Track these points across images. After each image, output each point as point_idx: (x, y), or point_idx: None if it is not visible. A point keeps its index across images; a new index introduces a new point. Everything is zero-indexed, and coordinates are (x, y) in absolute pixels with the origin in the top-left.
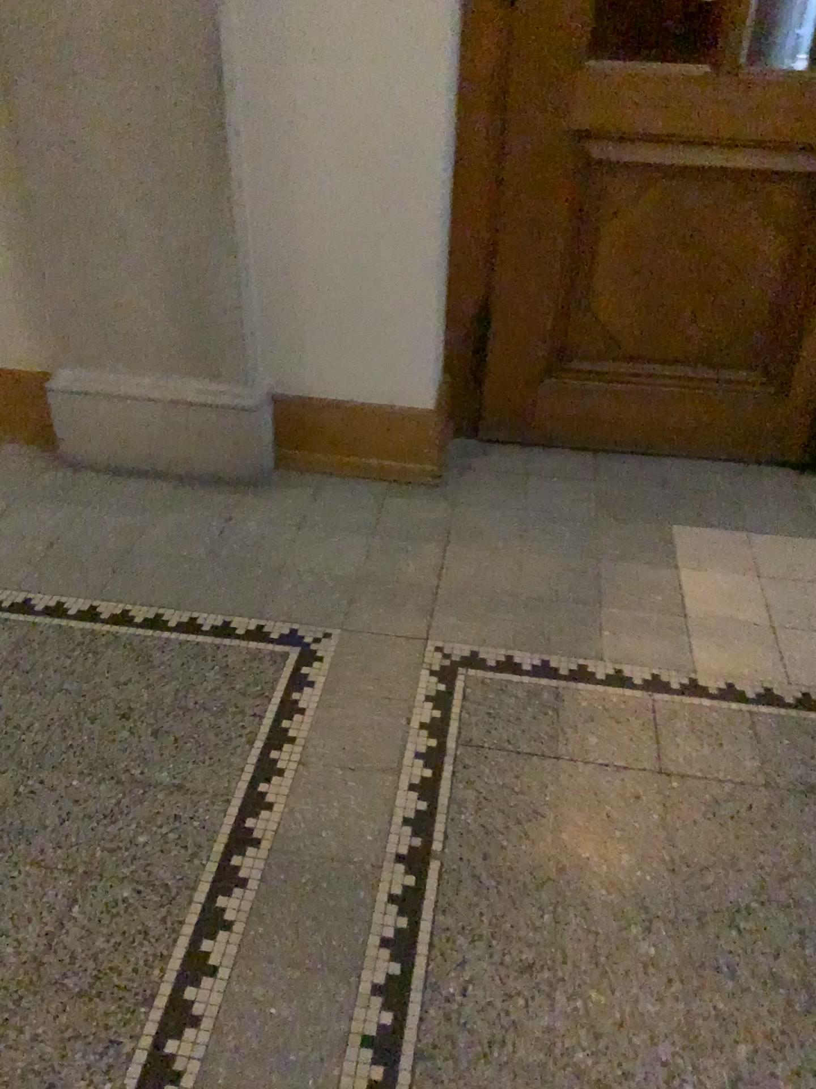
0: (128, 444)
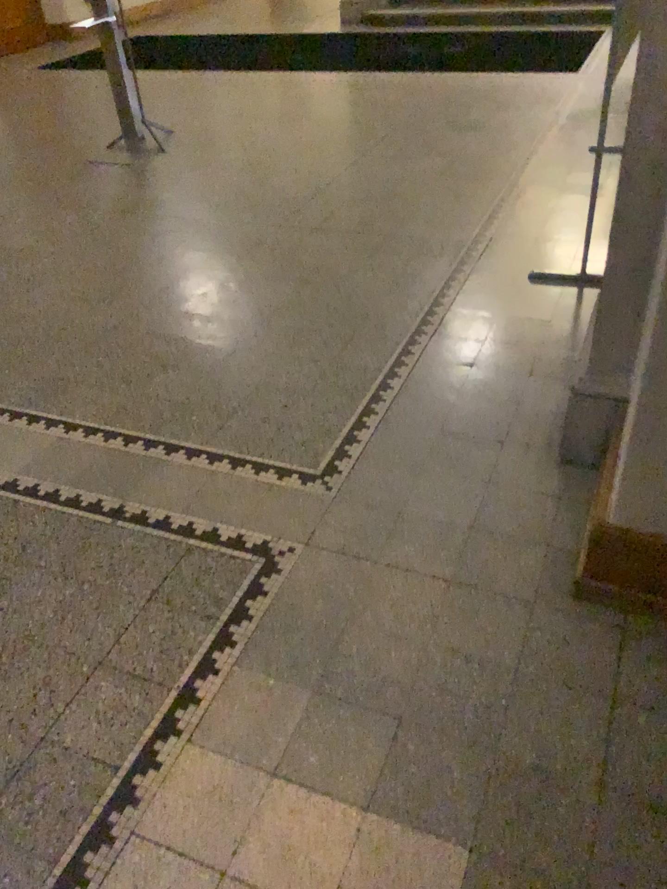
0: None
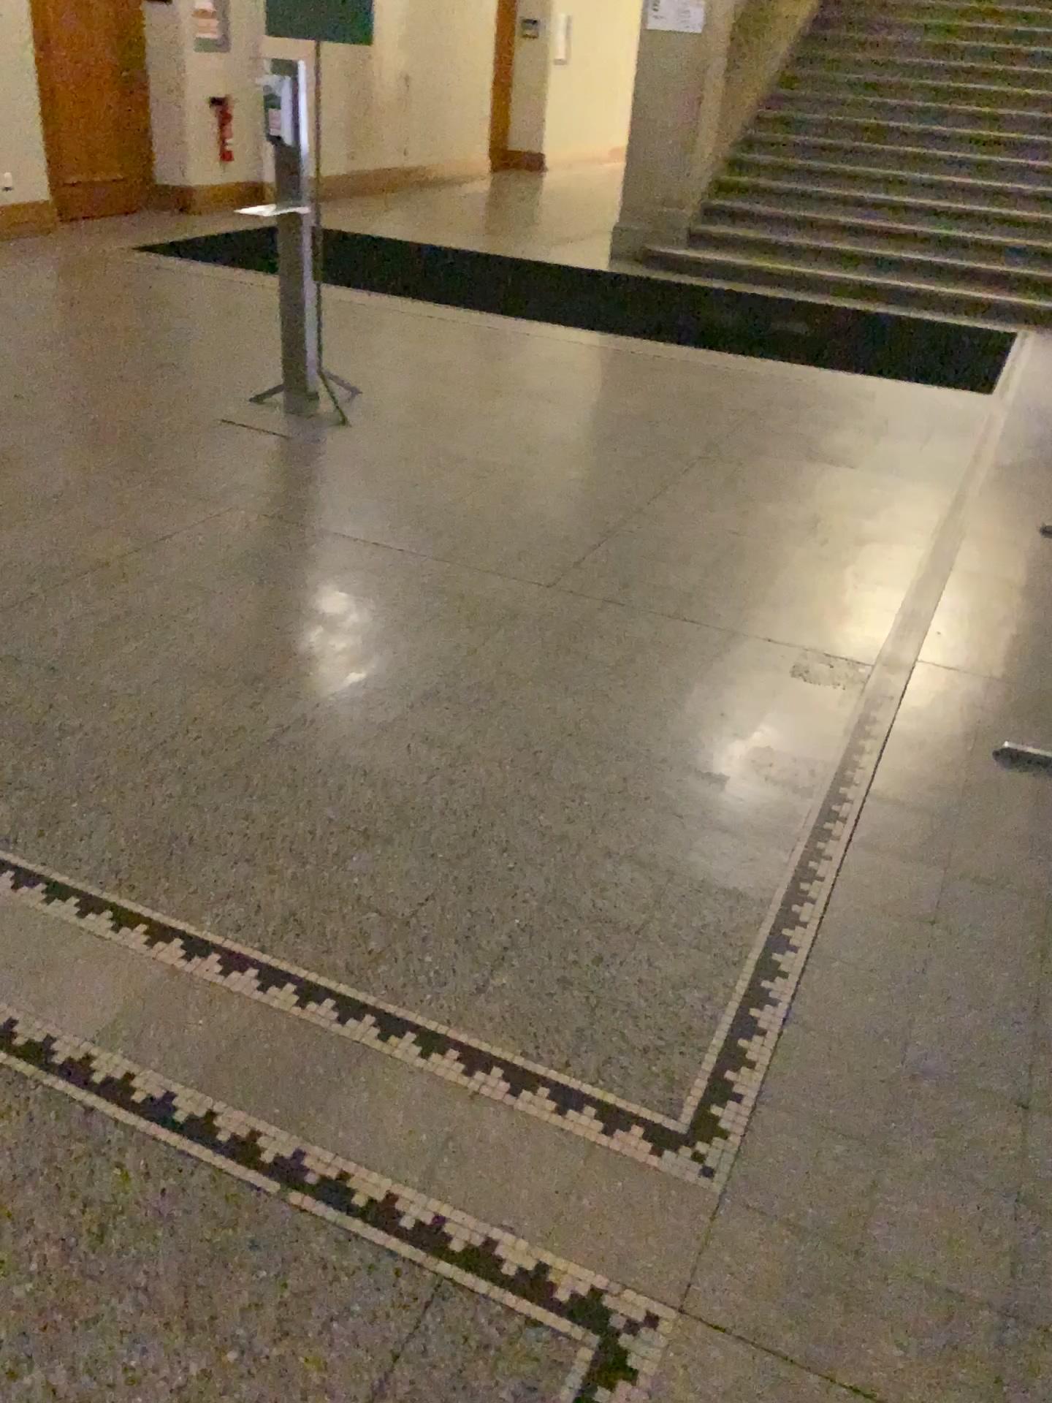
0: None
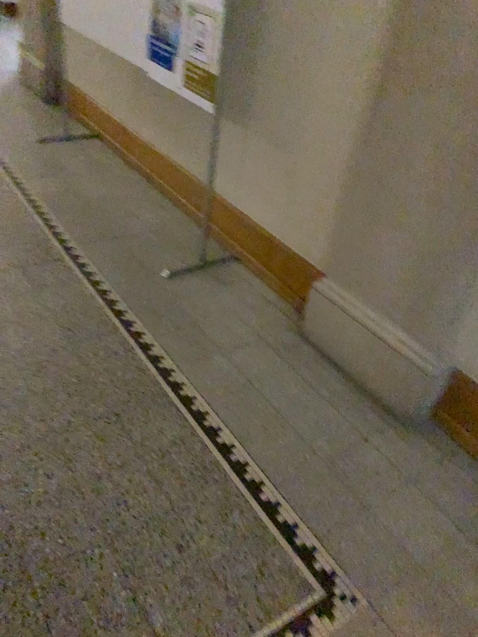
0: (342, 345)
